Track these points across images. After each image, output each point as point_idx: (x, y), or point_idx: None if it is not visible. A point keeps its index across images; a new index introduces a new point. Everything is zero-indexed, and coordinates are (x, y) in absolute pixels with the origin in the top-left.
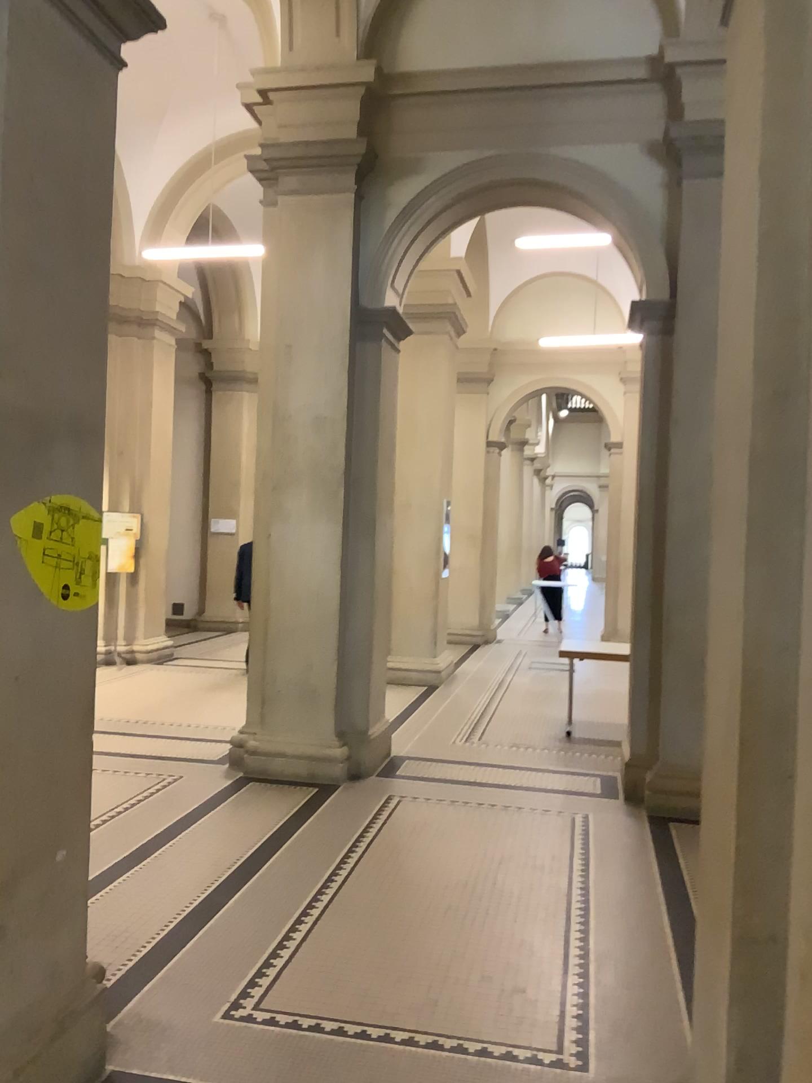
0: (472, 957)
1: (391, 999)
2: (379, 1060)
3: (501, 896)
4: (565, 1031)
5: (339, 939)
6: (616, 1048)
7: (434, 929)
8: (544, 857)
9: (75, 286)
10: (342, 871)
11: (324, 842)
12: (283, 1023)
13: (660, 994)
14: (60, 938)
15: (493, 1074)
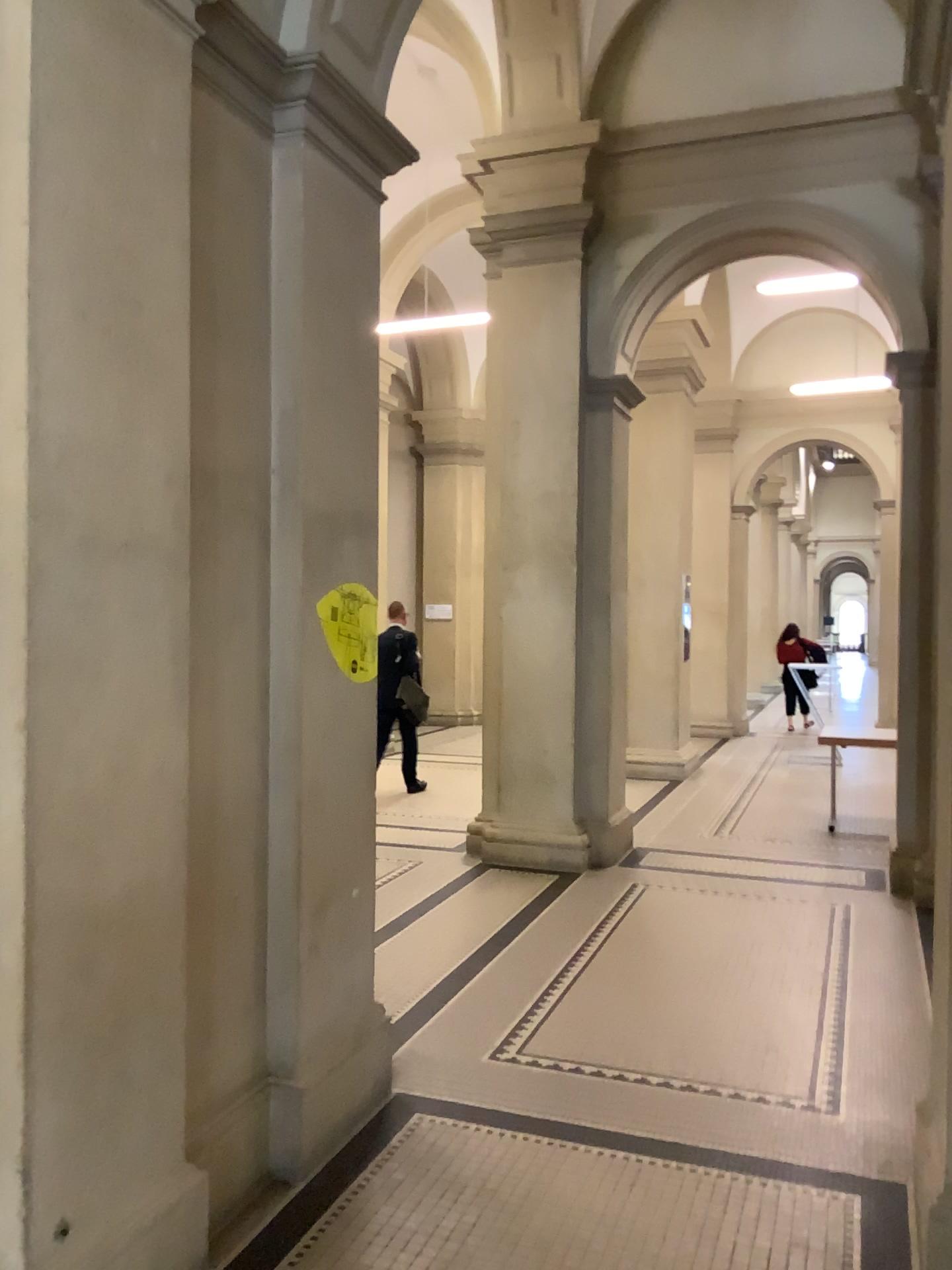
0: (723, 1022)
1: (645, 1052)
2: (636, 1096)
3: (753, 974)
4: (815, 1084)
5: (592, 1003)
6: (866, 1100)
7: (685, 998)
8: (799, 941)
9: (354, 402)
10: (591, 948)
11: (571, 922)
12: (545, 1065)
13: (915, 1060)
14: (355, 967)
15: (745, 1111)
